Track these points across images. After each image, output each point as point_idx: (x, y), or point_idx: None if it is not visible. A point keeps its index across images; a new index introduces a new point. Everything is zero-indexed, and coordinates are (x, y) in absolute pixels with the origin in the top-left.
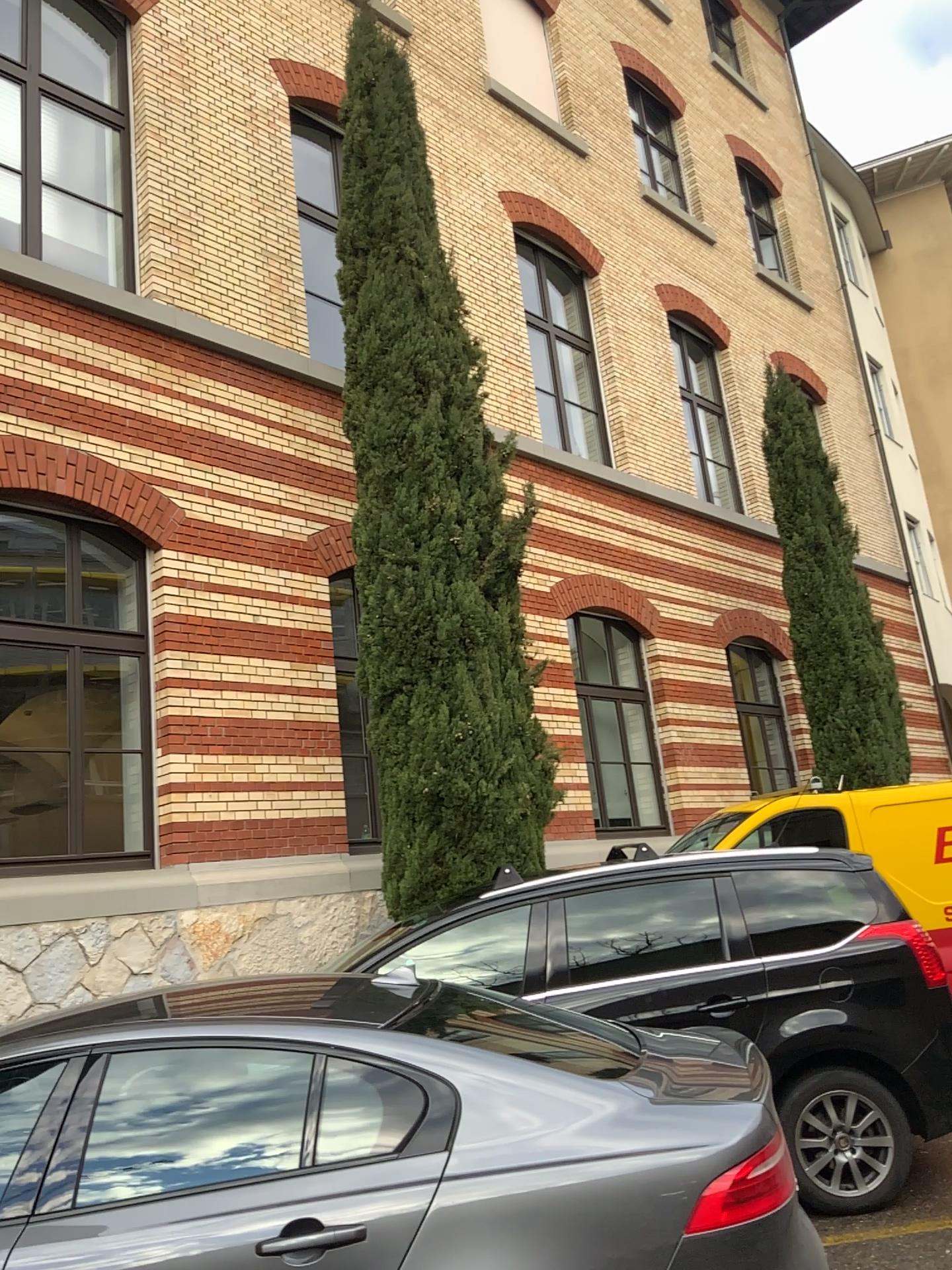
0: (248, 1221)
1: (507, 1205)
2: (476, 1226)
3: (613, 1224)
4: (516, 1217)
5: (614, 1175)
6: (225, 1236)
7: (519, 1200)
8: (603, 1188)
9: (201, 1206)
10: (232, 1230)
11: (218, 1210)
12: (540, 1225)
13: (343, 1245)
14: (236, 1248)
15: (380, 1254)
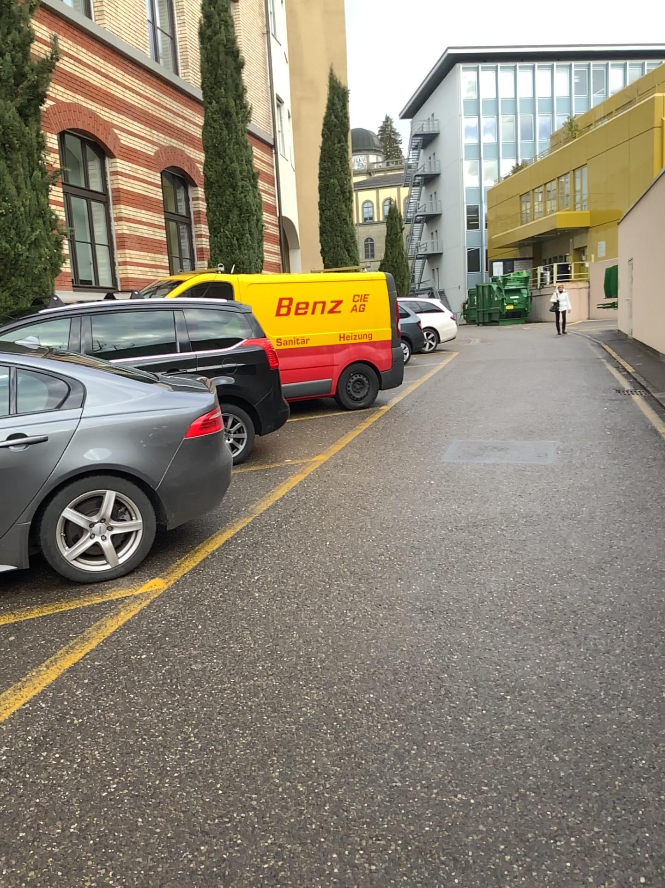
0: None
1: (113, 426)
2: (101, 434)
3: (157, 433)
4: (118, 430)
5: (158, 416)
6: None
7: (119, 425)
8: (153, 421)
9: None
10: None
11: None
12: (128, 433)
13: (42, 441)
14: None
15: (60, 444)
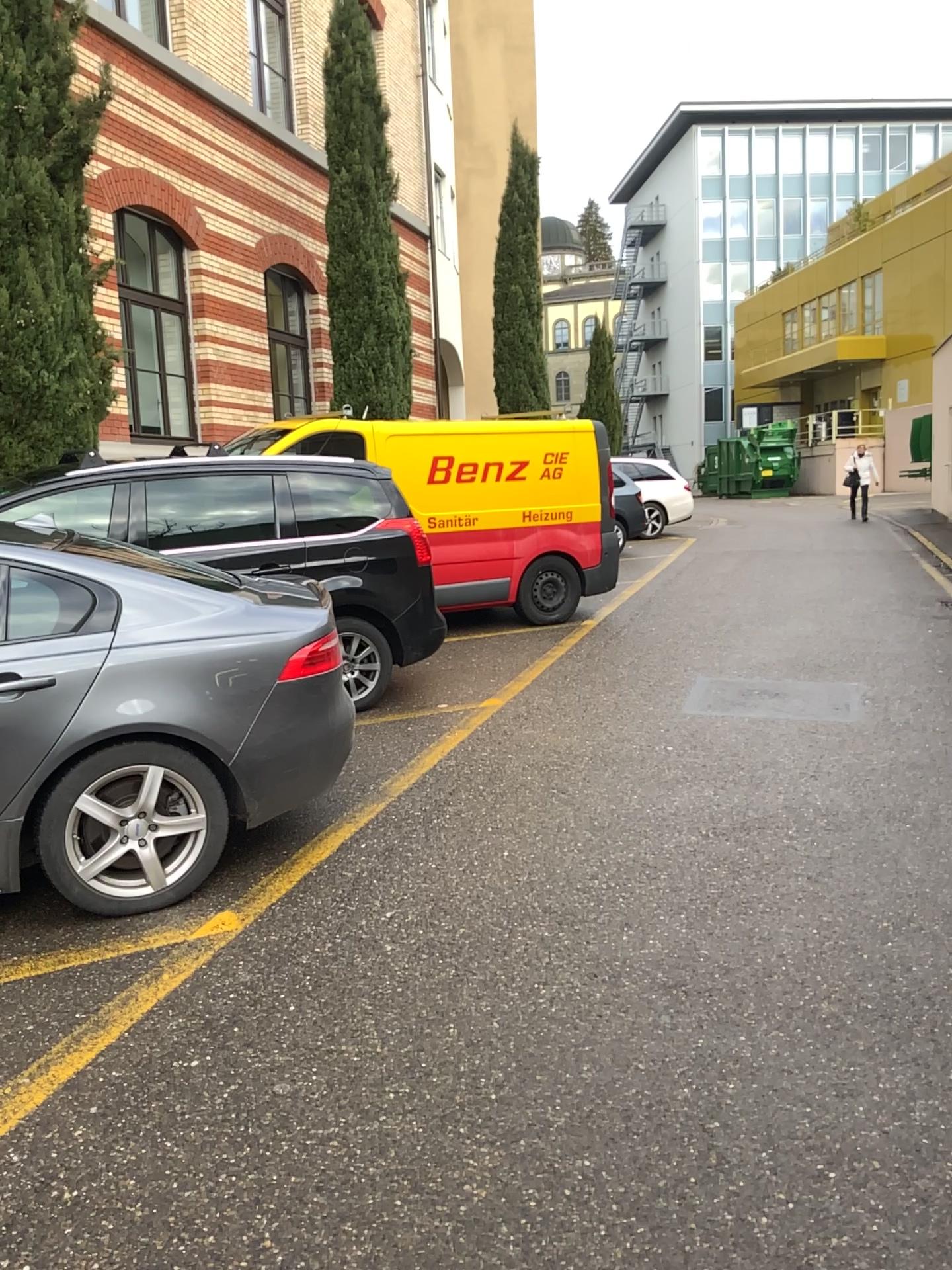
0: None
1: (163, 662)
2: (142, 674)
3: (233, 674)
4: (170, 669)
5: (235, 646)
6: None
7: (171, 660)
8: (228, 654)
9: None
10: None
11: None
12: (185, 674)
13: (45, 686)
14: None
15: (74, 691)
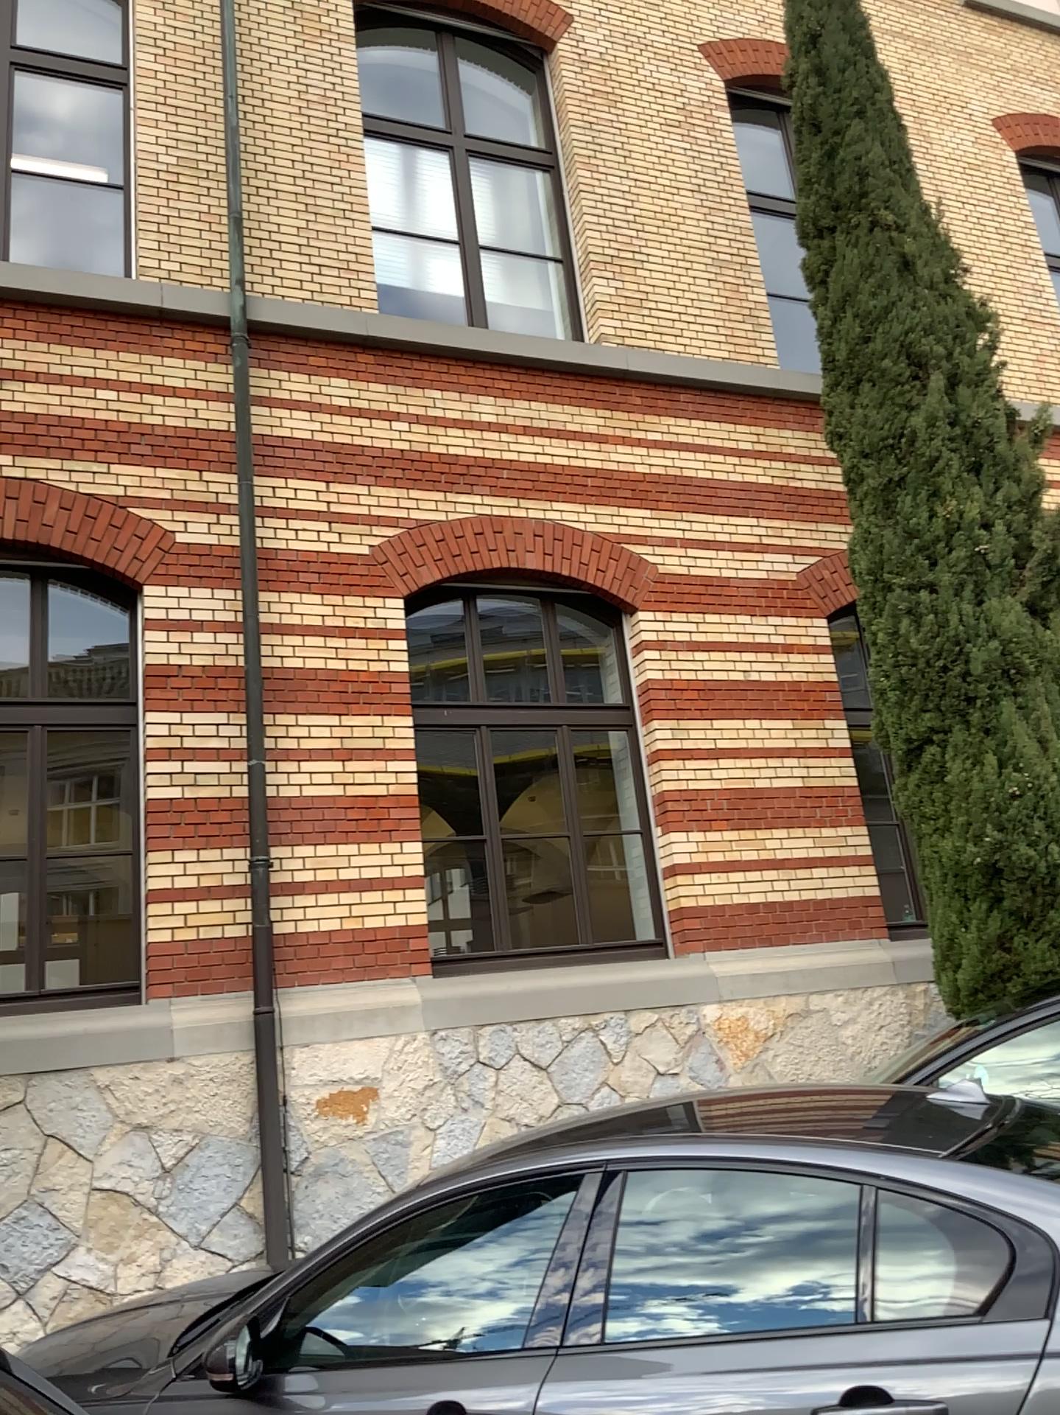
0: (799, 1383)
1: None
2: None
3: None
4: None
5: None
6: (772, 1398)
7: None
8: None
9: (741, 1358)
10: (780, 1392)
11: (762, 1366)
12: None
13: None
14: (787, 1414)
15: None
